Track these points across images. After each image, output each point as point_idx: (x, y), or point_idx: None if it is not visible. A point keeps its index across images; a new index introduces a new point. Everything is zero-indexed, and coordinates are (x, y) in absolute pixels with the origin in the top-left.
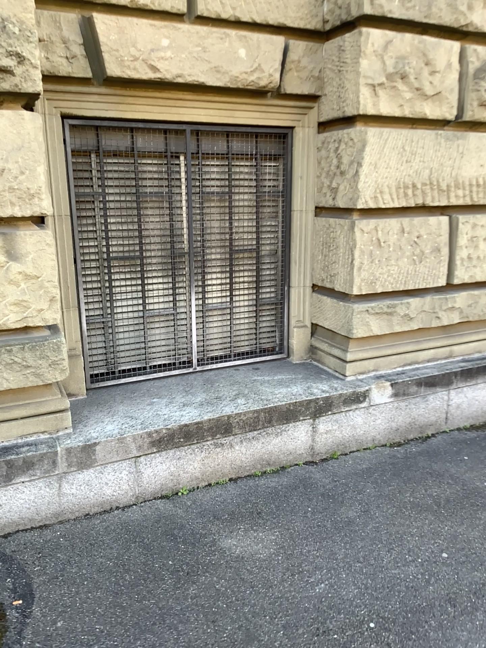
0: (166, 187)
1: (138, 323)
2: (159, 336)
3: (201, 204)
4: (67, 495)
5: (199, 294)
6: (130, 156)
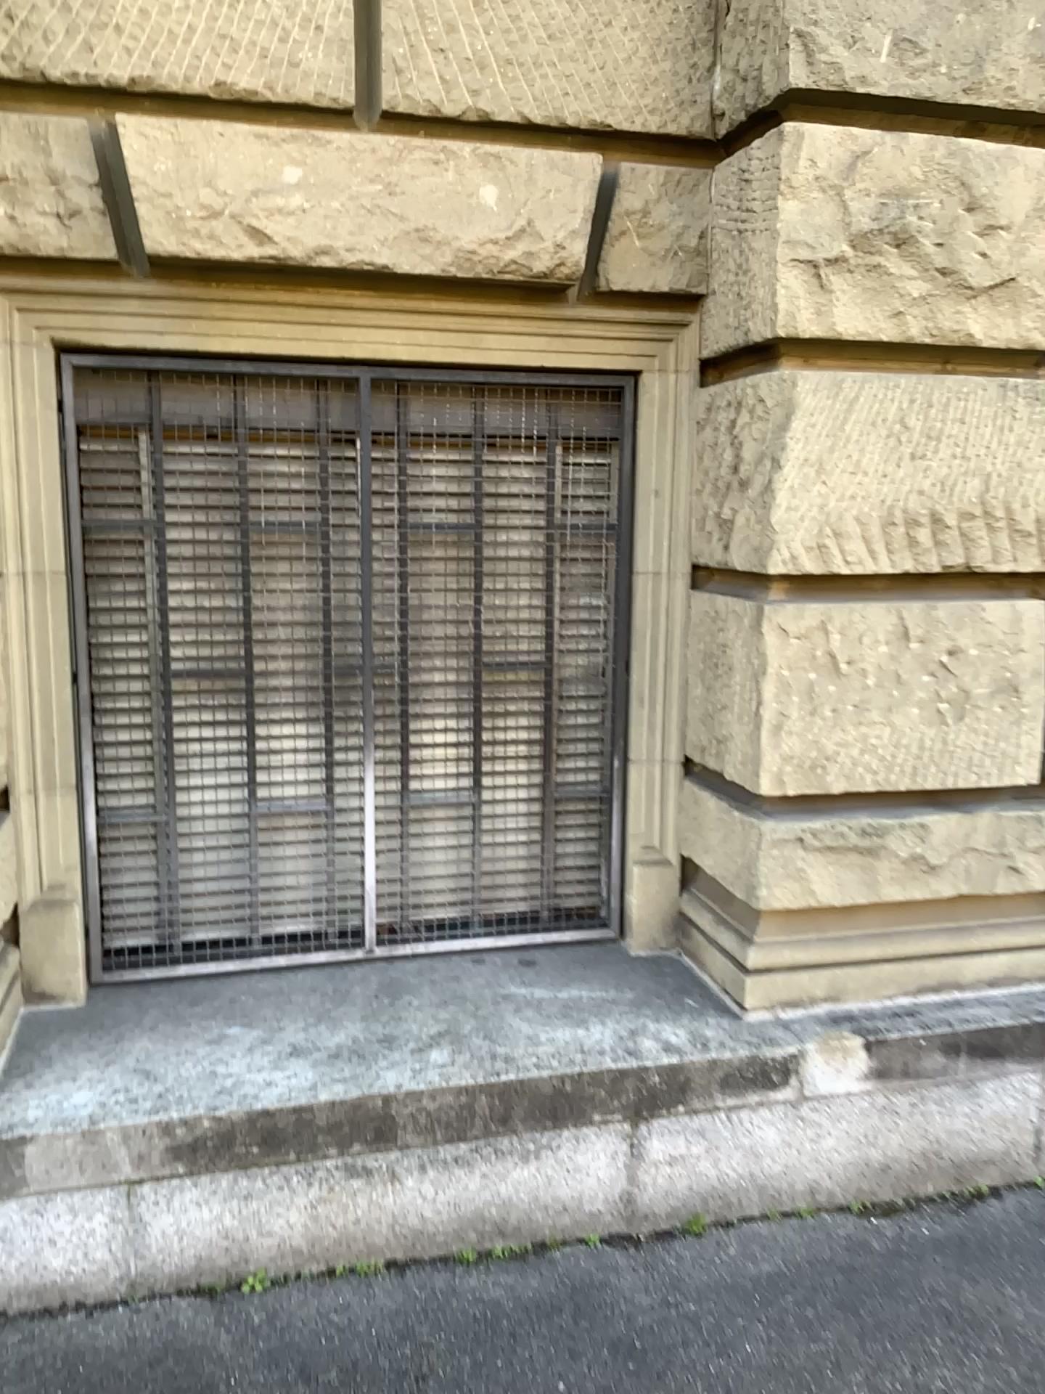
0: (314, 510)
1: (238, 831)
2: (291, 865)
3: (404, 553)
4: None
5: (397, 768)
6: (224, 440)
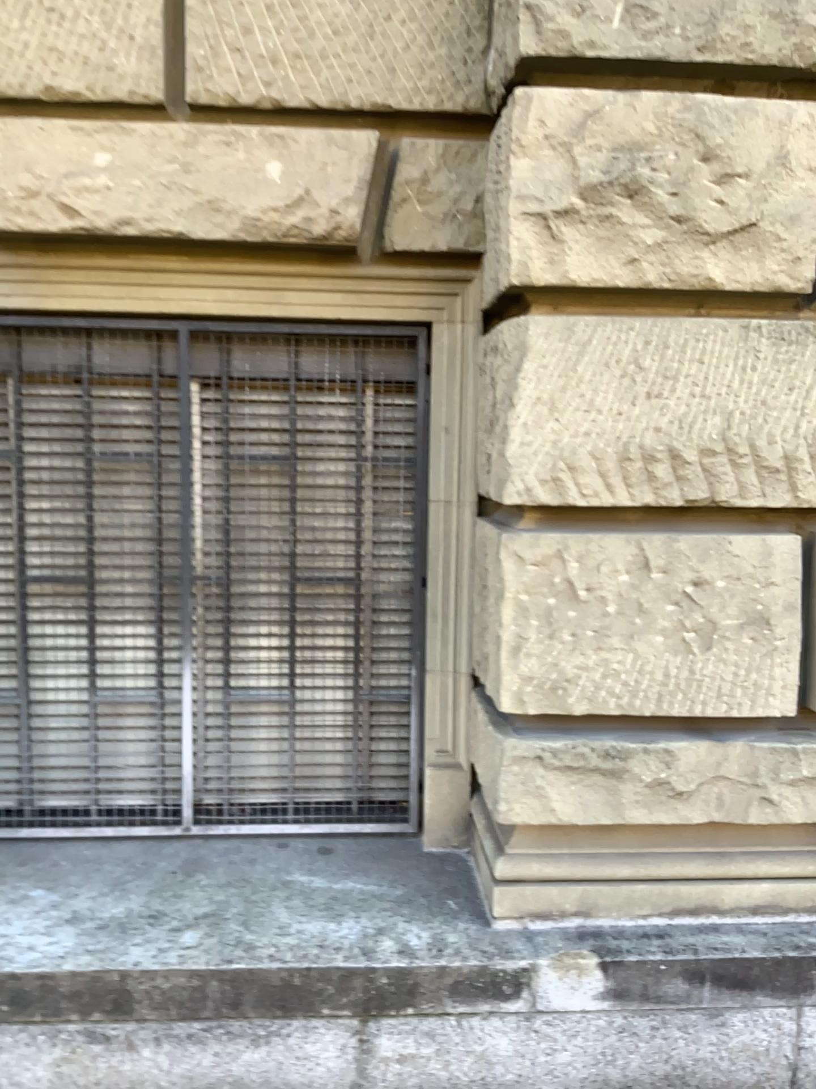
0: (148, 444)
1: (84, 715)
2: (130, 747)
3: (228, 481)
4: None
5: (223, 667)
6: (71, 384)
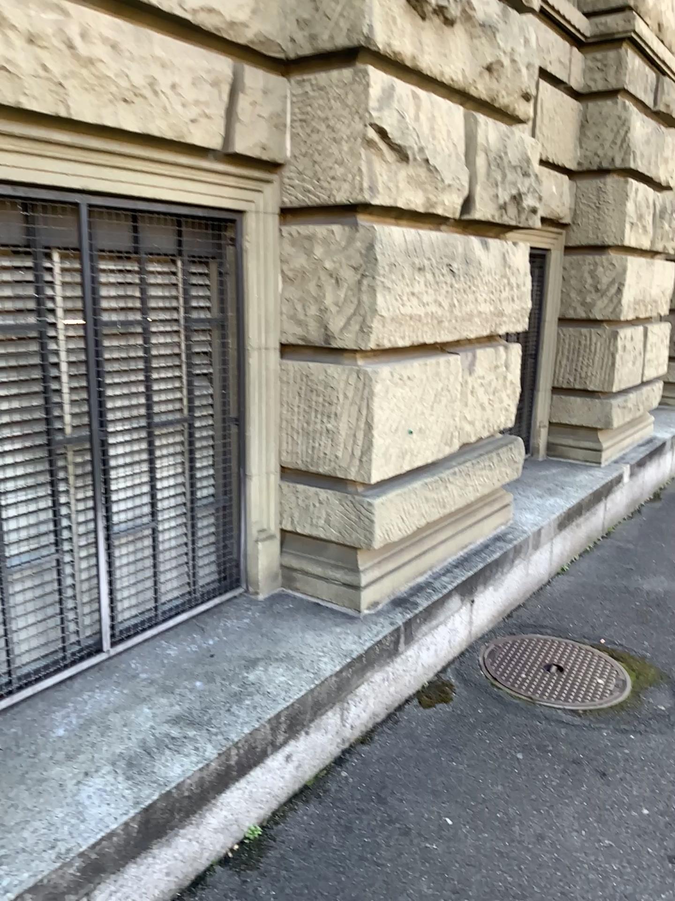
0: None
1: None
2: None
3: None
4: (532, 575)
5: None
6: None
